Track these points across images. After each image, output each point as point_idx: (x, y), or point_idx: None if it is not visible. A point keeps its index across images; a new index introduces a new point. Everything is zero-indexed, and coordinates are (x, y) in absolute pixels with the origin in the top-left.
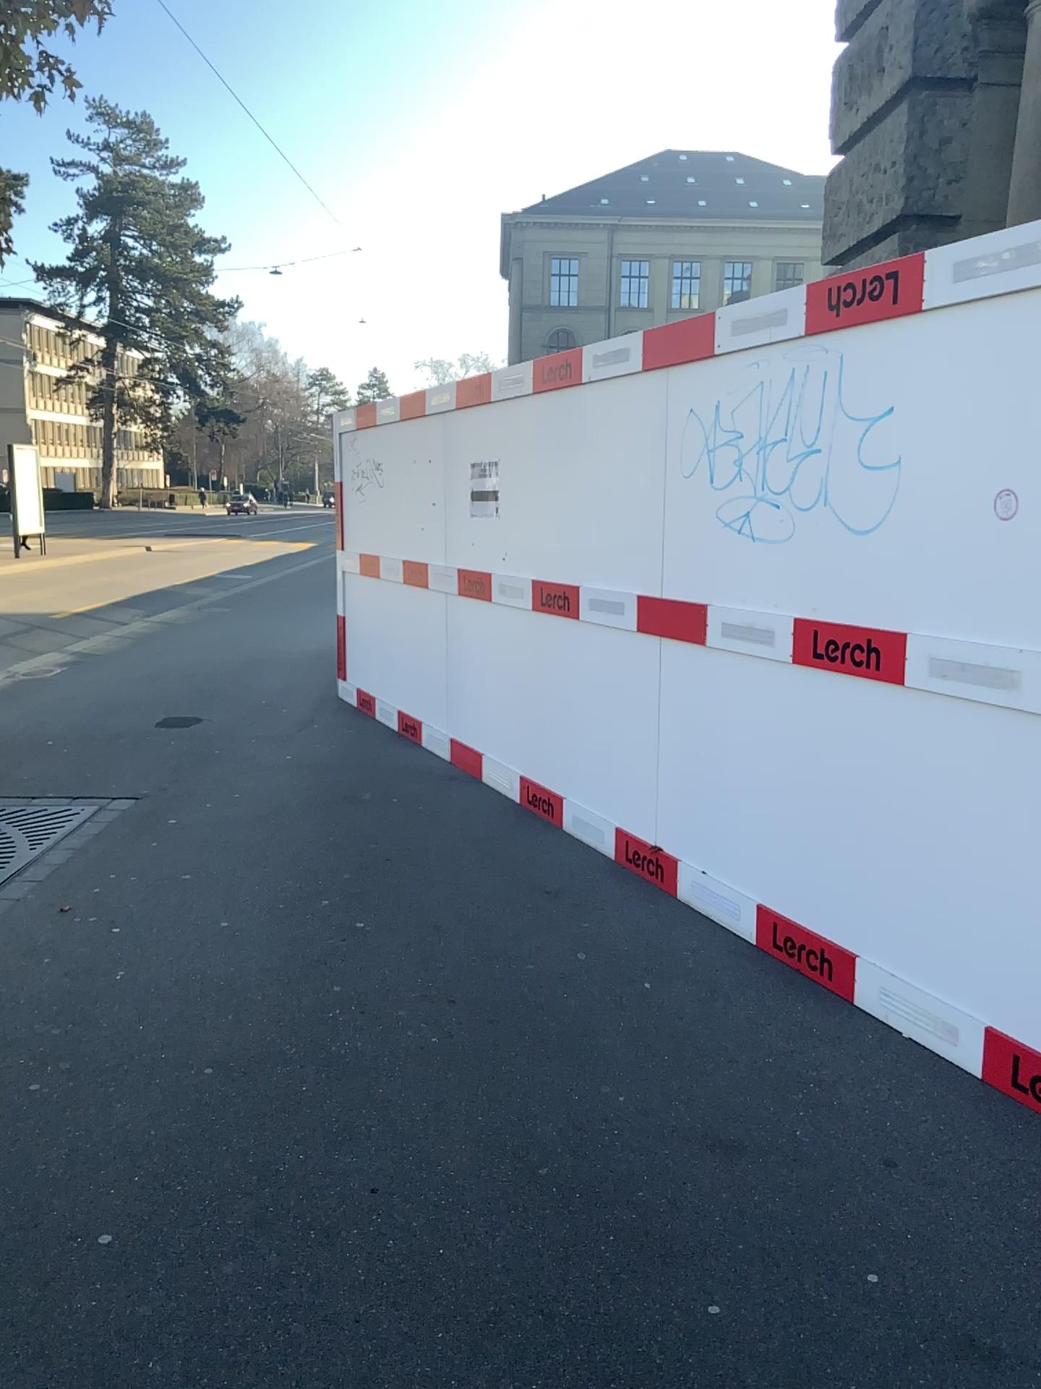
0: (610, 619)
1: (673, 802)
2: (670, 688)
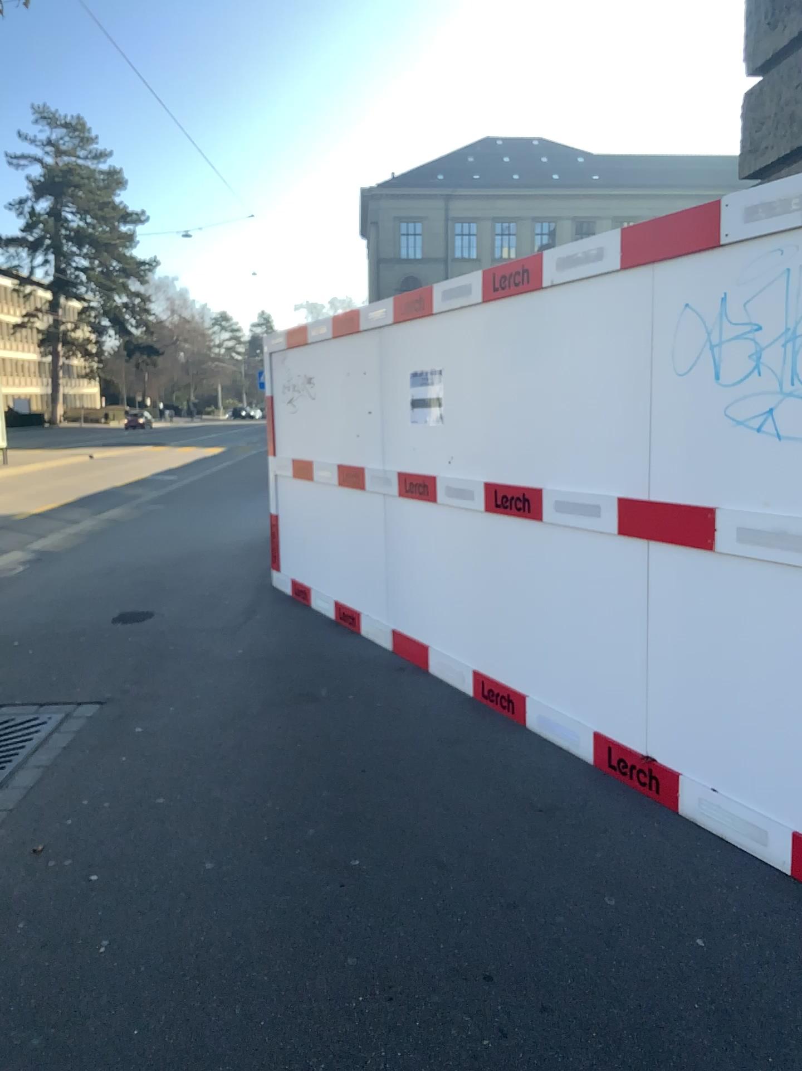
0: (578, 522)
1: (663, 710)
2: (657, 593)
